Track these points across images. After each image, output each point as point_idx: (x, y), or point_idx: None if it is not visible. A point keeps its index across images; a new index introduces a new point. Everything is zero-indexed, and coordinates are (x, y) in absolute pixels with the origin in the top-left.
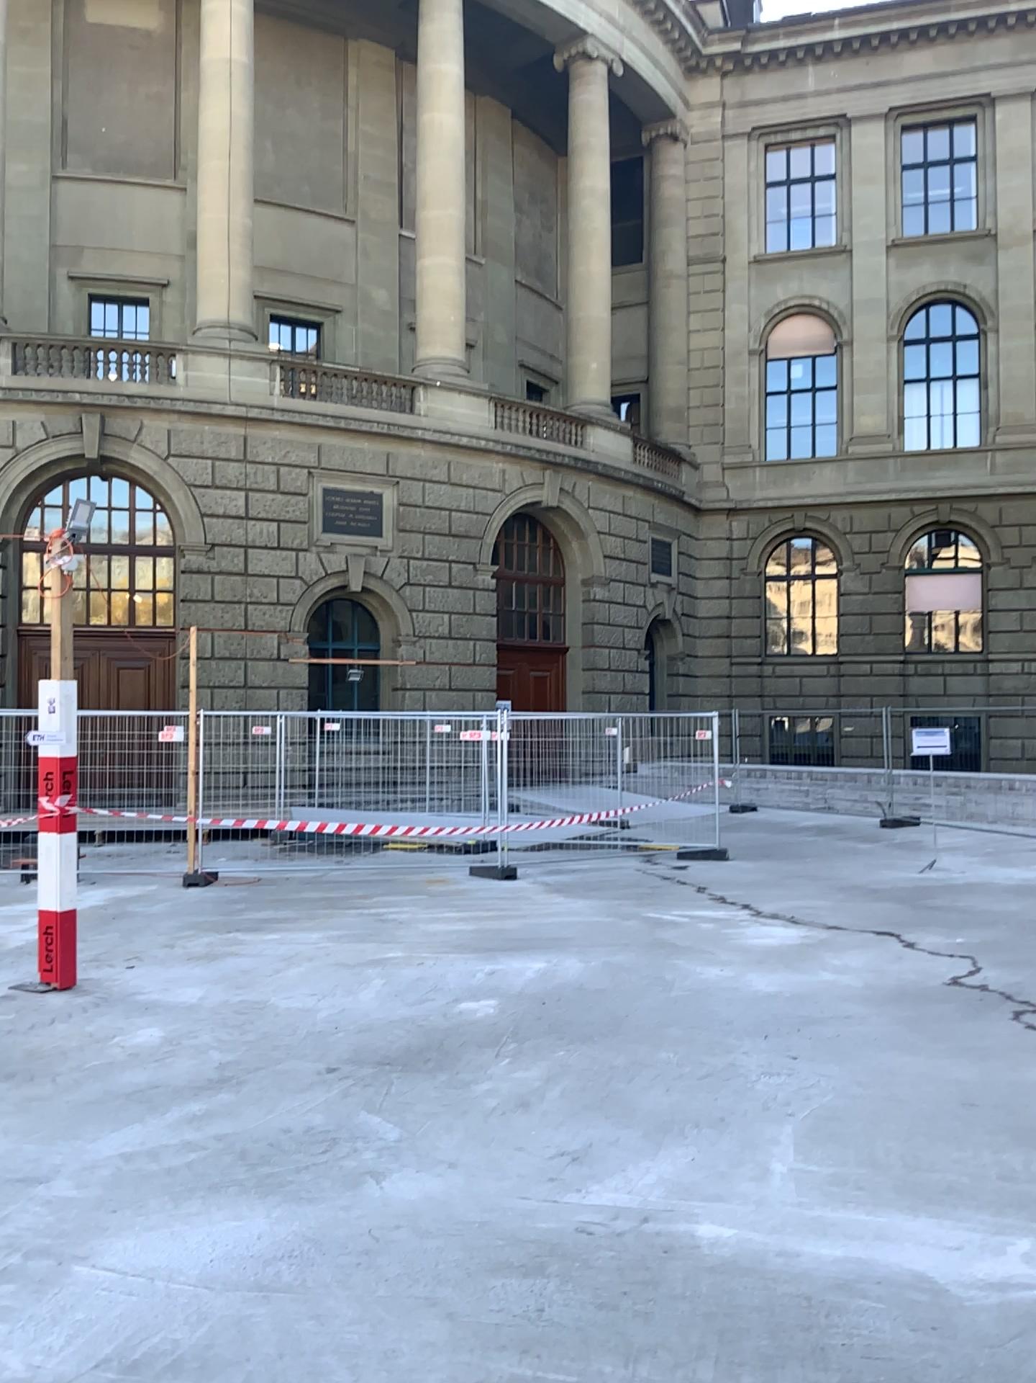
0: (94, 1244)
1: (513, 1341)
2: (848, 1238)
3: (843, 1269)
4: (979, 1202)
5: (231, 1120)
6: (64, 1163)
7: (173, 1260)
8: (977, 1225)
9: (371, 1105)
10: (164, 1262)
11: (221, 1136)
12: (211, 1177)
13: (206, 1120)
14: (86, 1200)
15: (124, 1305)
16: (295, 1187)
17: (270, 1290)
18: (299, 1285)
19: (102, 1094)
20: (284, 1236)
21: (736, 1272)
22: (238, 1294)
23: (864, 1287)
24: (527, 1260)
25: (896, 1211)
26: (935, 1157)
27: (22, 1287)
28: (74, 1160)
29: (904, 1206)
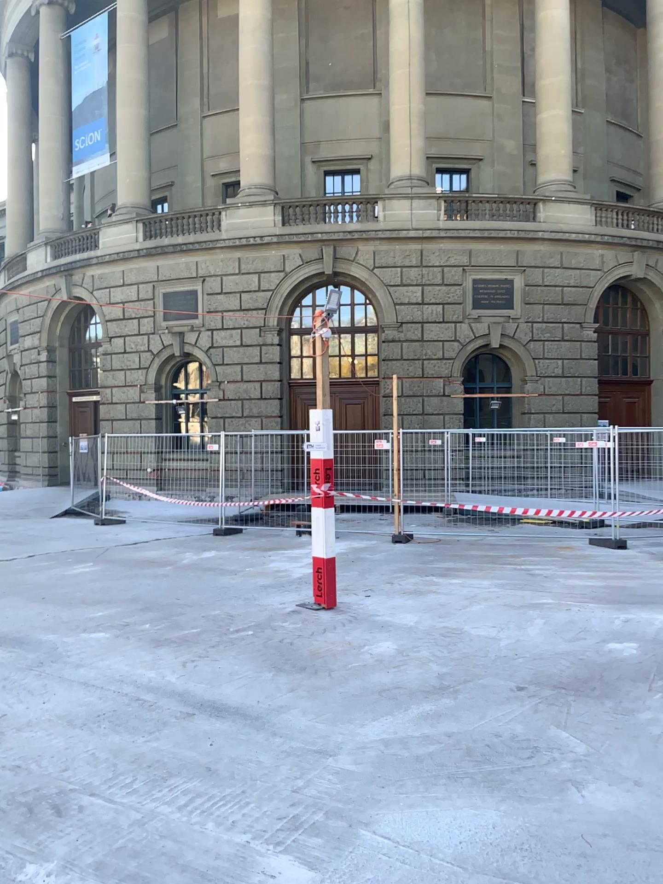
0: (371, 811)
1: None
2: None
3: None
4: None
5: (454, 721)
6: (344, 742)
7: (430, 836)
8: None
9: (557, 722)
10: (423, 836)
11: (449, 734)
12: (447, 768)
13: (436, 719)
14: (361, 774)
15: (399, 869)
16: (511, 785)
17: (508, 877)
18: (531, 876)
19: (363, 691)
20: (510, 828)
21: None
22: (484, 876)
23: None
24: None
25: None
26: None
27: (325, 839)
28: (349, 739)
29: None
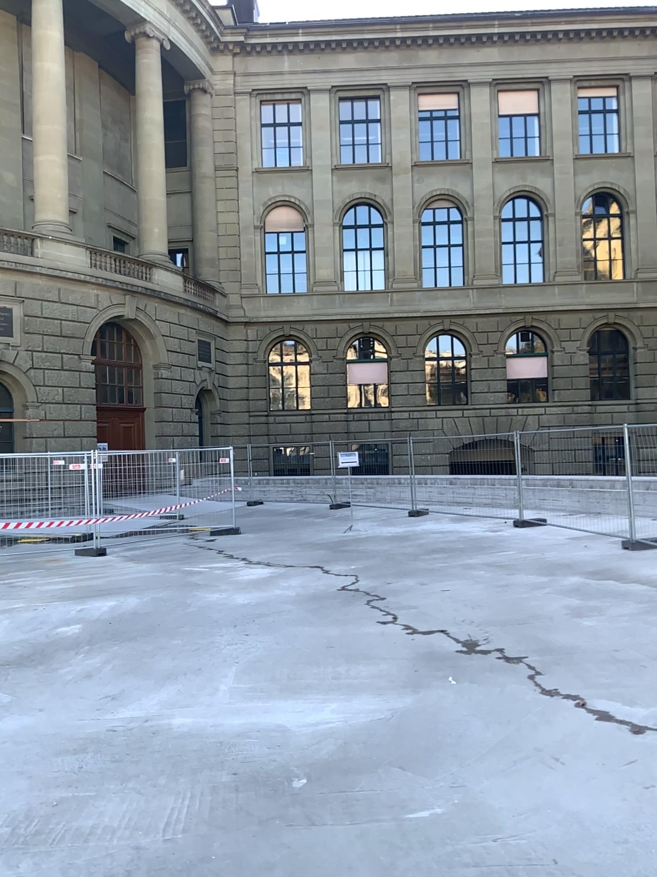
0: None
1: (66, 777)
2: (248, 710)
3: (242, 724)
4: (316, 687)
5: None
6: None
7: None
8: (312, 697)
9: None
10: None
11: None
12: None
13: None
14: None
15: None
16: None
17: None
18: None
19: None
20: None
21: (188, 732)
22: None
23: (249, 729)
24: (79, 742)
25: (275, 696)
26: (301, 671)
27: None
28: None
29: (280, 693)
